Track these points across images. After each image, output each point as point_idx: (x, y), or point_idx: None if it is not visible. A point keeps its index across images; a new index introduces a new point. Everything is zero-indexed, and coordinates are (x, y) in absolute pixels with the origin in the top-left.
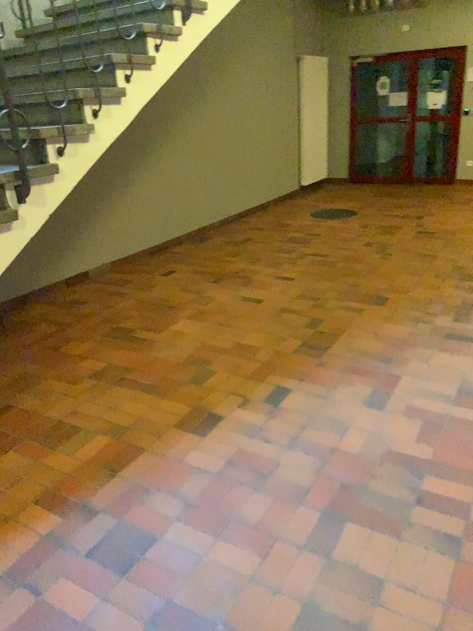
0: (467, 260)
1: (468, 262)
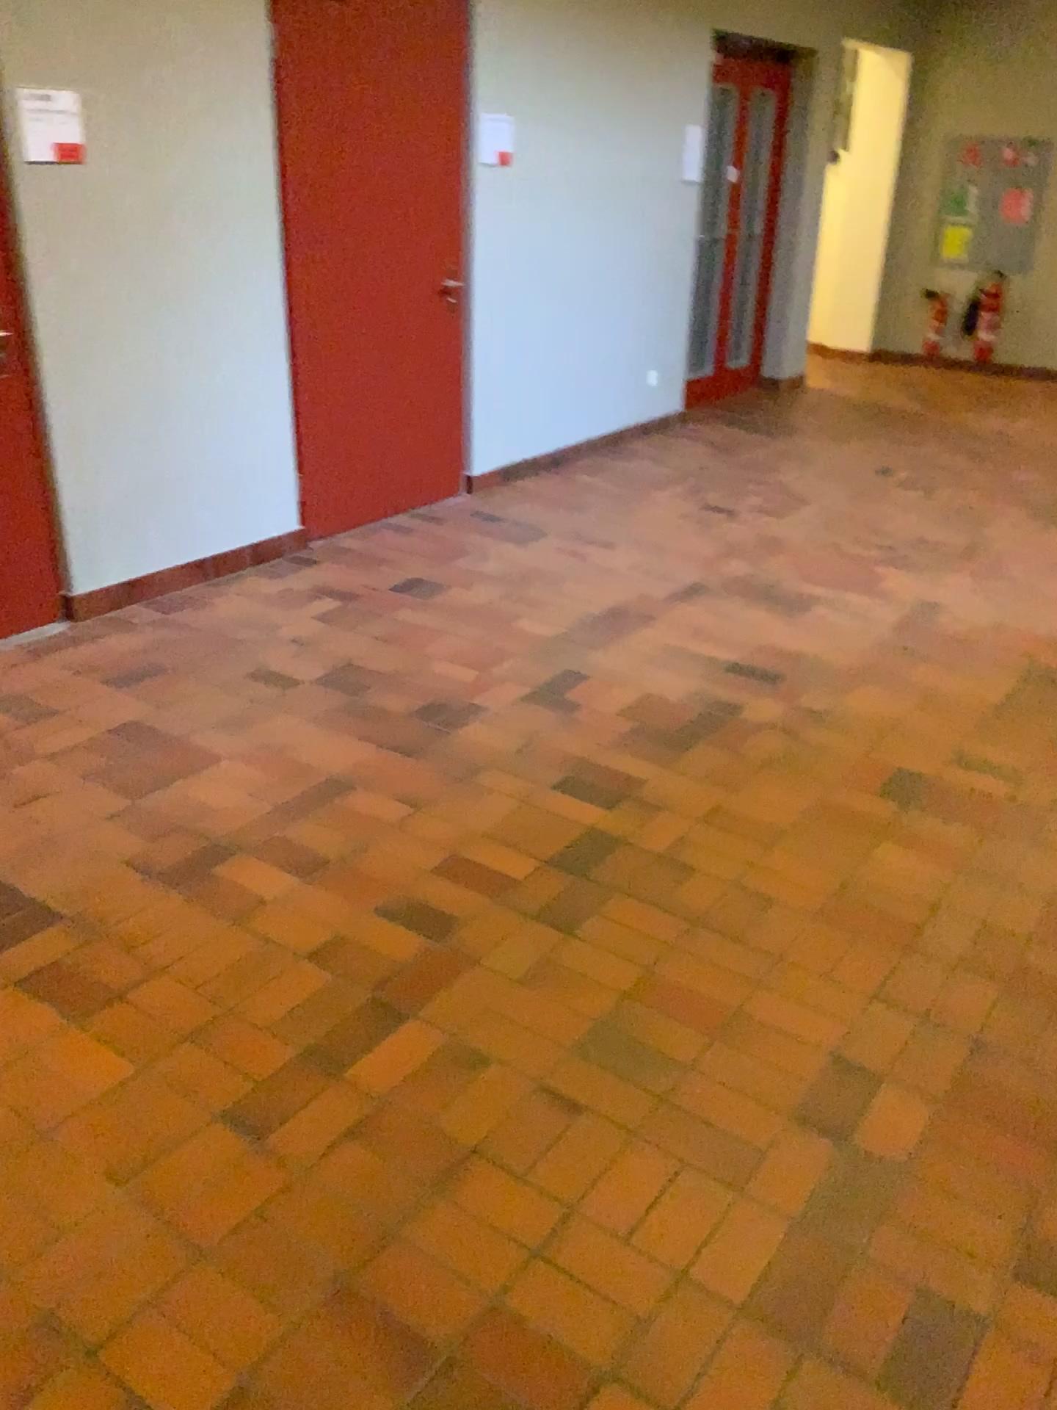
0: (490, 953)
1: (503, 933)
